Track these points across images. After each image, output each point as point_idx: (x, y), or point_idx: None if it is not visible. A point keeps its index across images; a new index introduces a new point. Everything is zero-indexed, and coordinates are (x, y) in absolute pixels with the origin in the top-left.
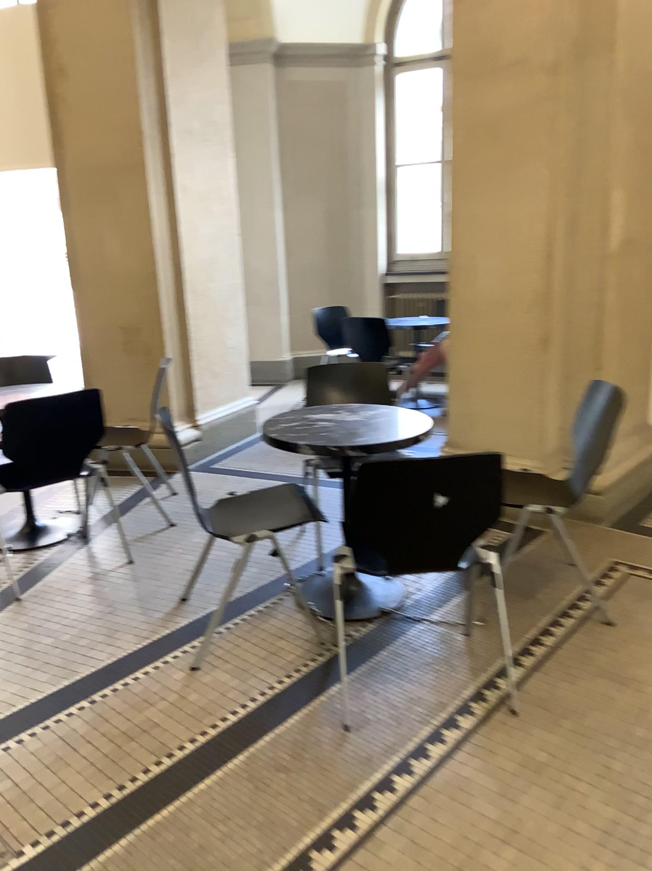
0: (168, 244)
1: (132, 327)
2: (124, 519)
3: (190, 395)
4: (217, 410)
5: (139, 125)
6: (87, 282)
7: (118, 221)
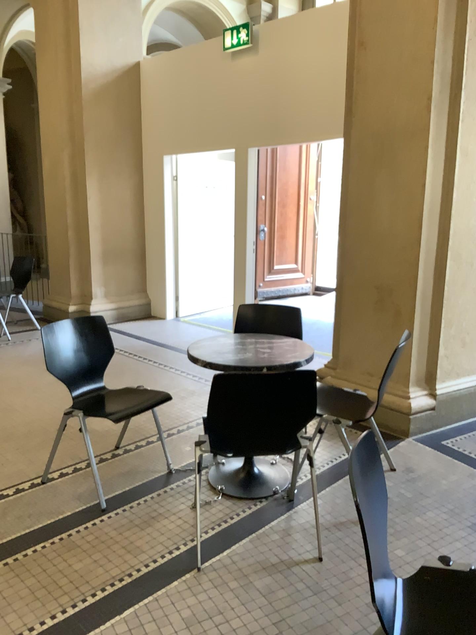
0: (438, 211)
1: (386, 289)
2: (334, 489)
3: (434, 362)
4: (460, 381)
5: (427, 90)
6: (353, 241)
7: (390, 186)
